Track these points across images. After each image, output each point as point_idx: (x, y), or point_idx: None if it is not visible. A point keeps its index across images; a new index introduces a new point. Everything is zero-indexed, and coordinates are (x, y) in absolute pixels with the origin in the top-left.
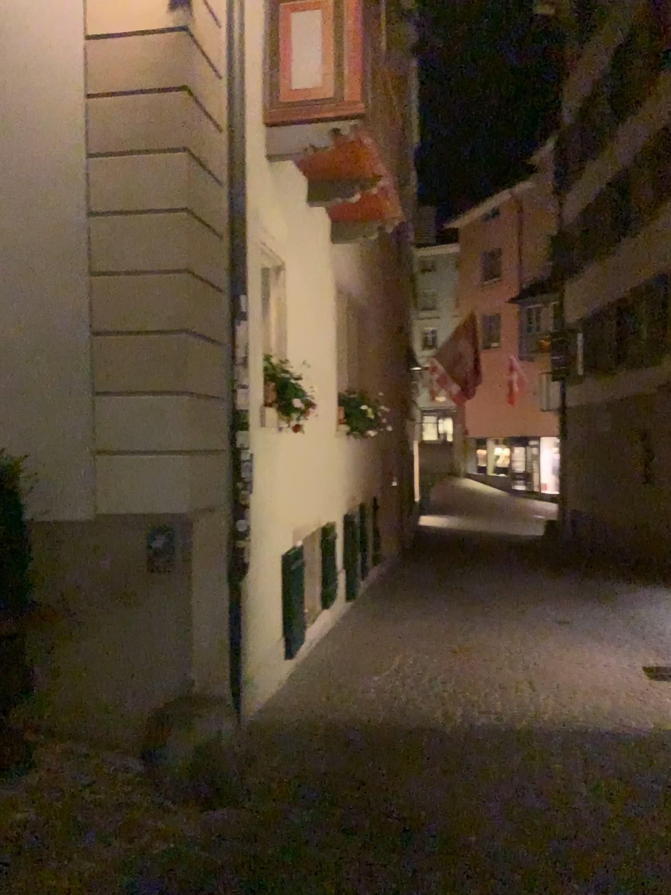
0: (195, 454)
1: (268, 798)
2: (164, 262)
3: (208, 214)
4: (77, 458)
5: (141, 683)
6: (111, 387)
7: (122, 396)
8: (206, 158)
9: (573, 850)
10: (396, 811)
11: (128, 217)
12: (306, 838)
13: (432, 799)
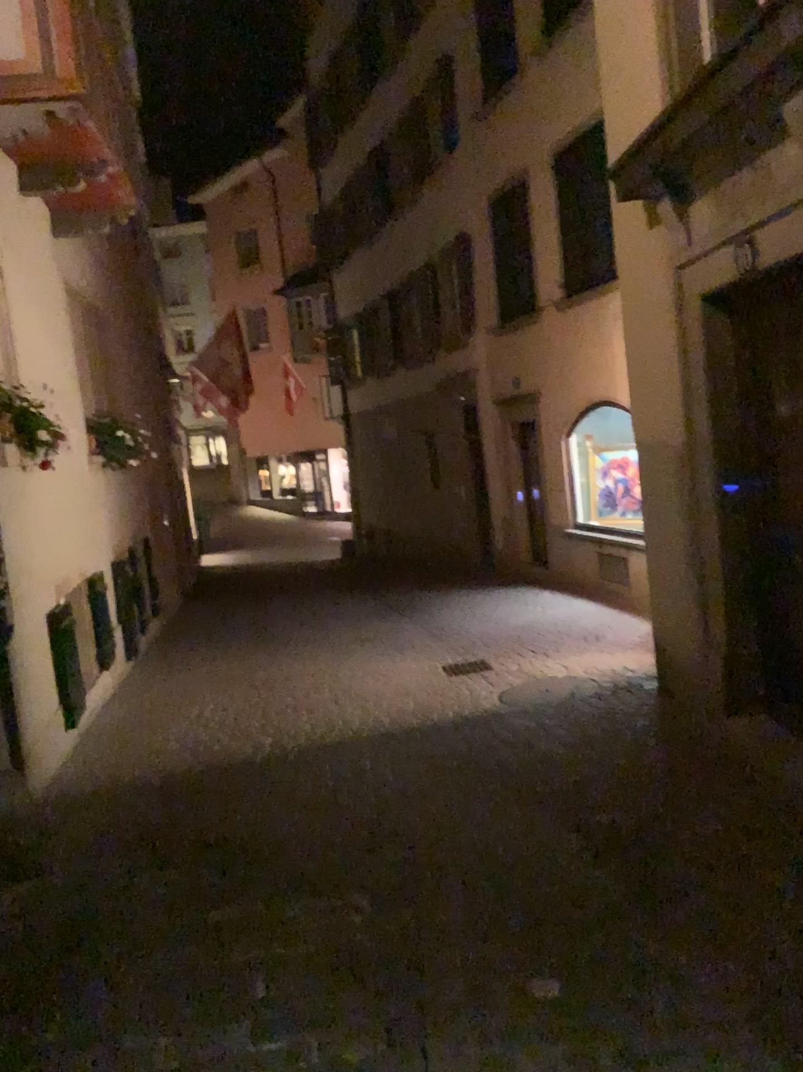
0: None
1: (78, 859)
2: None
3: None
4: None
5: None
6: None
7: None
8: None
9: (384, 826)
10: (216, 837)
11: None
12: (127, 882)
13: (250, 820)
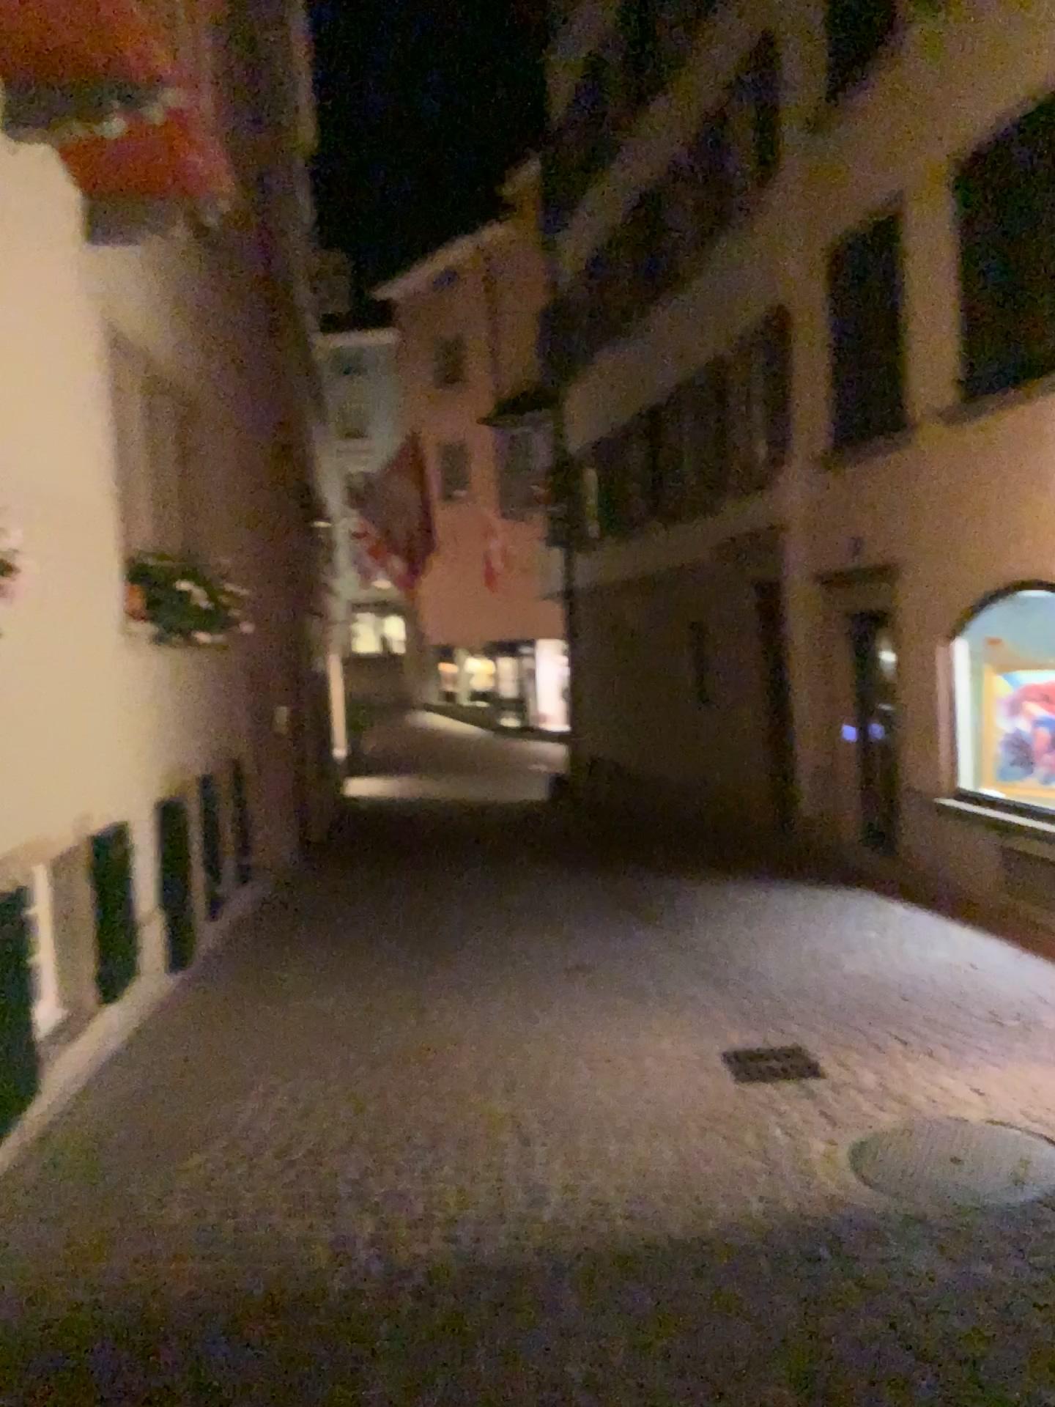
0: None
1: None
2: None
3: None
4: None
5: None
6: None
7: None
8: None
9: None
10: None
11: None
12: None
13: None
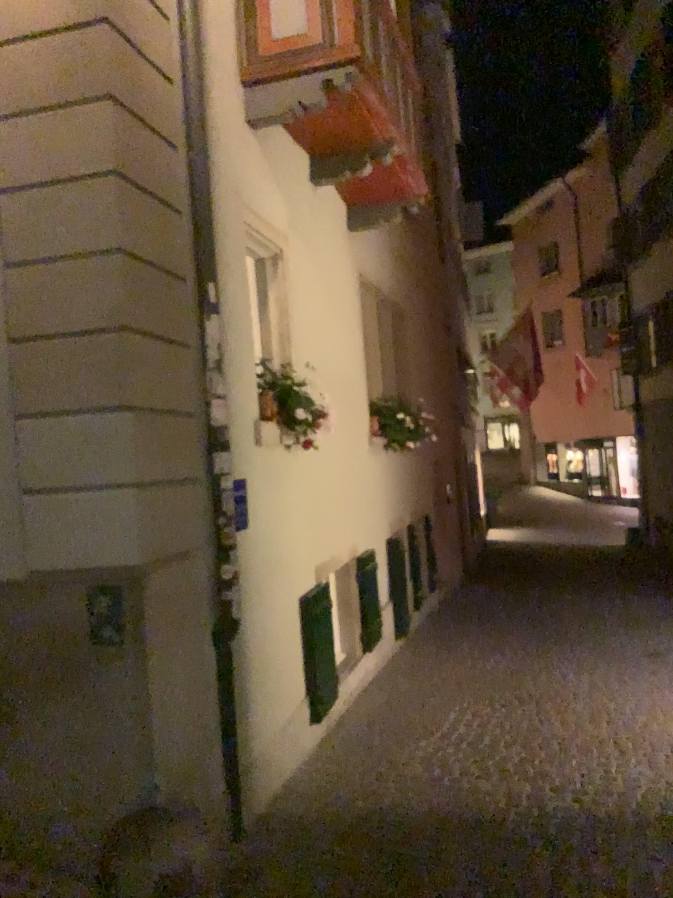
0: (153, 487)
1: None
2: (95, 244)
3: (152, 181)
4: (2, 501)
5: (94, 790)
6: (35, 408)
7: (50, 418)
8: (145, 109)
9: None
10: None
11: (44, 190)
12: None
13: None
